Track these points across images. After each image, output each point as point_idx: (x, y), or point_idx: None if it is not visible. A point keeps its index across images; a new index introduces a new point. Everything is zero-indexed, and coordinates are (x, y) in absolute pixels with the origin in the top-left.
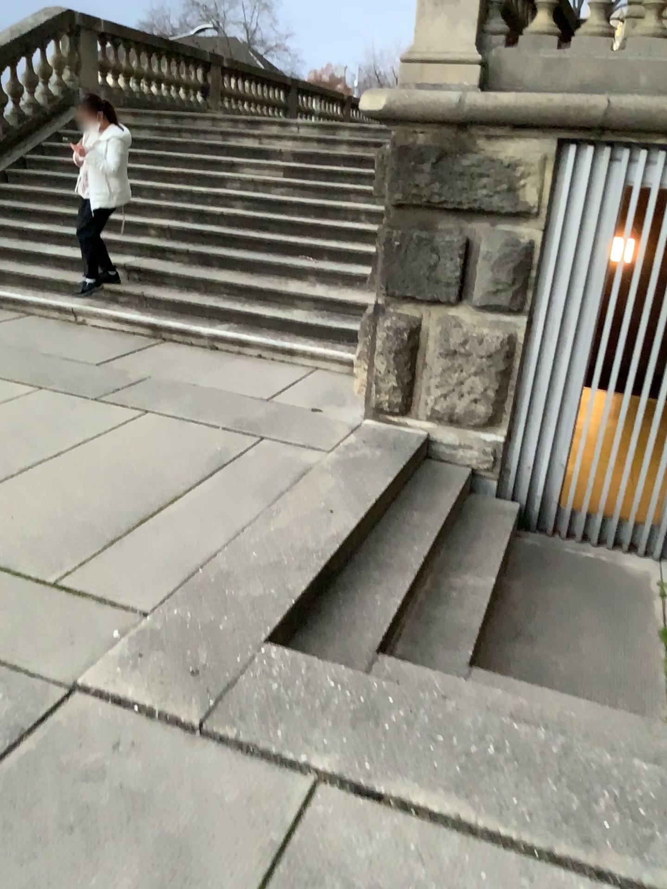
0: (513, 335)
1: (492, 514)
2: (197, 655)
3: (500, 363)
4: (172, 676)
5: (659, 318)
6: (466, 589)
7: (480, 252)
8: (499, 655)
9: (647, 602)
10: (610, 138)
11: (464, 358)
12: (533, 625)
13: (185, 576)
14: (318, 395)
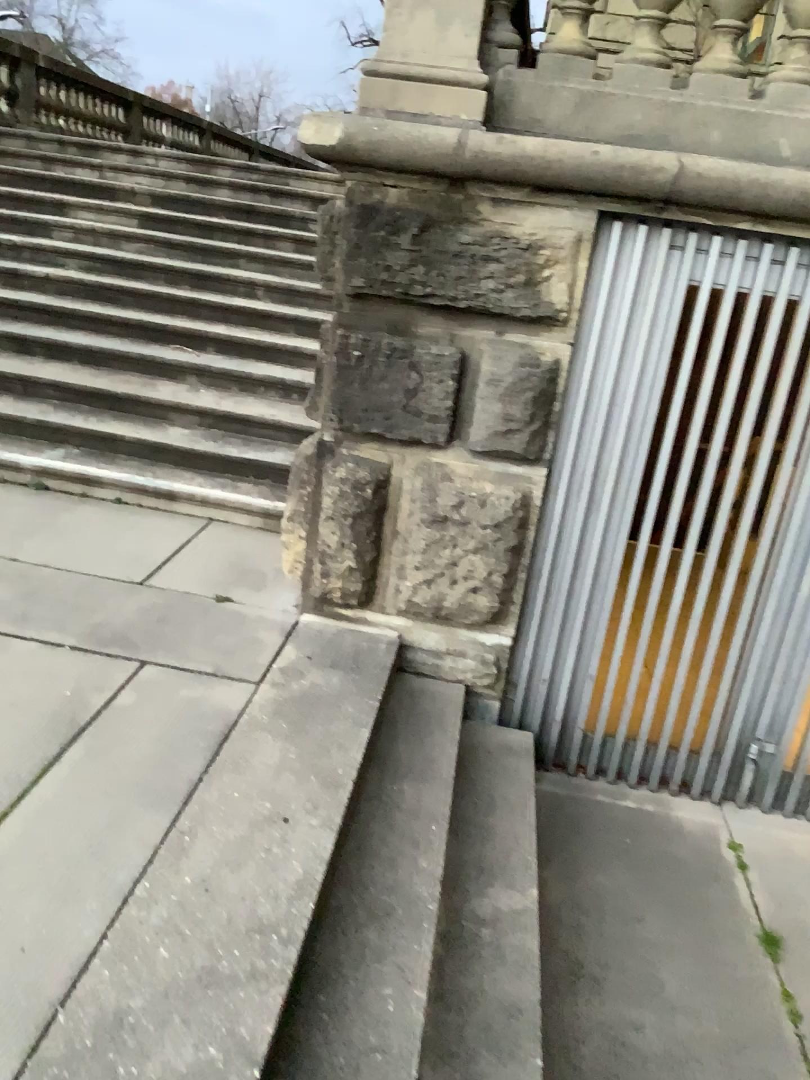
0: (529, 495)
1: (501, 758)
2: None
3: (509, 535)
4: None
5: (731, 474)
6: (502, 917)
7: (482, 372)
8: (561, 1027)
9: (727, 881)
10: (674, 216)
11: (457, 529)
12: (593, 951)
13: (33, 1036)
14: (220, 571)
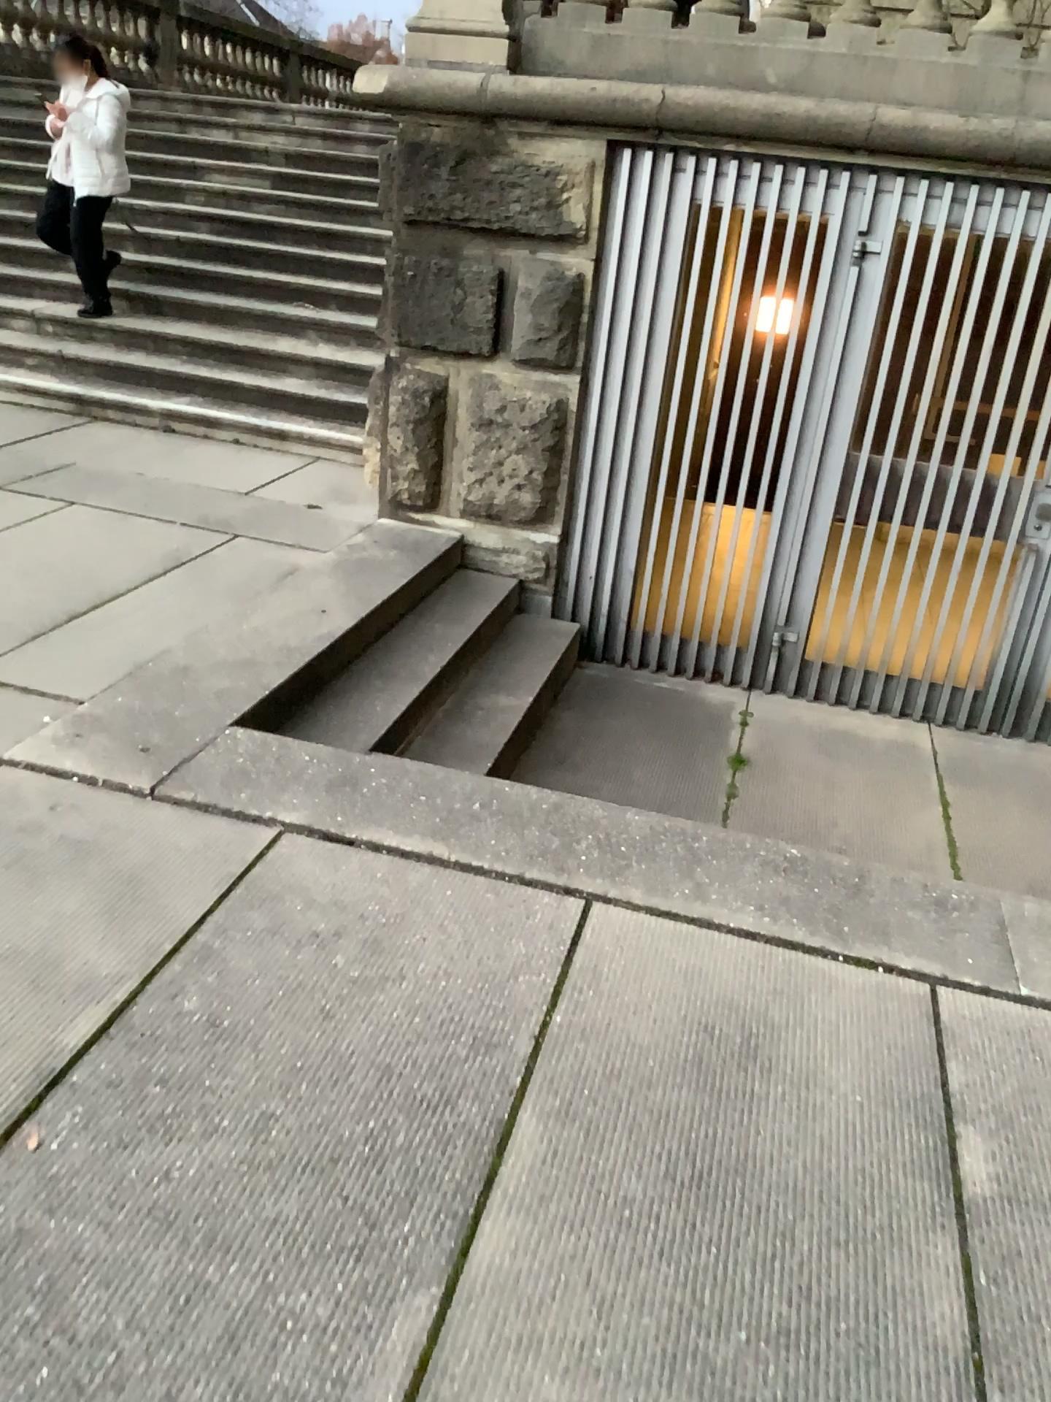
0: (556, 399)
1: (534, 631)
2: (142, 733)
3: (541, 435)
4: (112, 750)
5: (730, 375)
6: (489, 704)
7: (510, 288)
8: (527, 779)
9: (717, 728)
10: (662, 142)
11: (494, 429)
12: (574, 751)
13: (127, 667)
14: (311, 489)
